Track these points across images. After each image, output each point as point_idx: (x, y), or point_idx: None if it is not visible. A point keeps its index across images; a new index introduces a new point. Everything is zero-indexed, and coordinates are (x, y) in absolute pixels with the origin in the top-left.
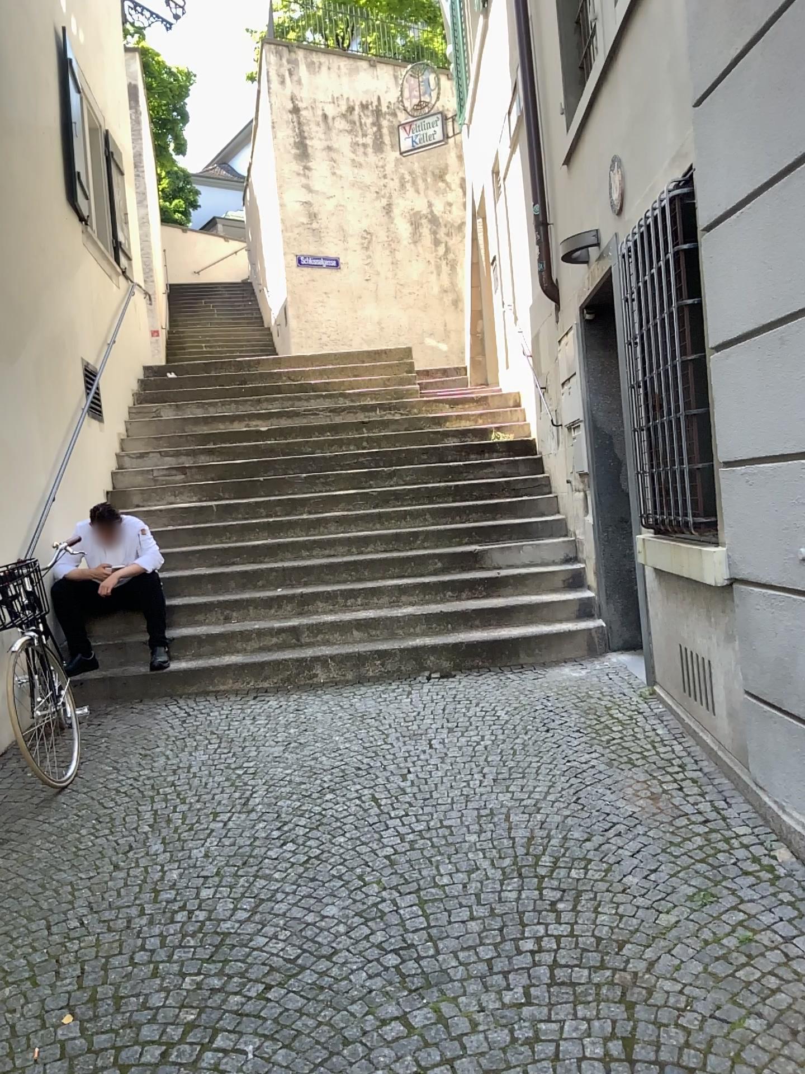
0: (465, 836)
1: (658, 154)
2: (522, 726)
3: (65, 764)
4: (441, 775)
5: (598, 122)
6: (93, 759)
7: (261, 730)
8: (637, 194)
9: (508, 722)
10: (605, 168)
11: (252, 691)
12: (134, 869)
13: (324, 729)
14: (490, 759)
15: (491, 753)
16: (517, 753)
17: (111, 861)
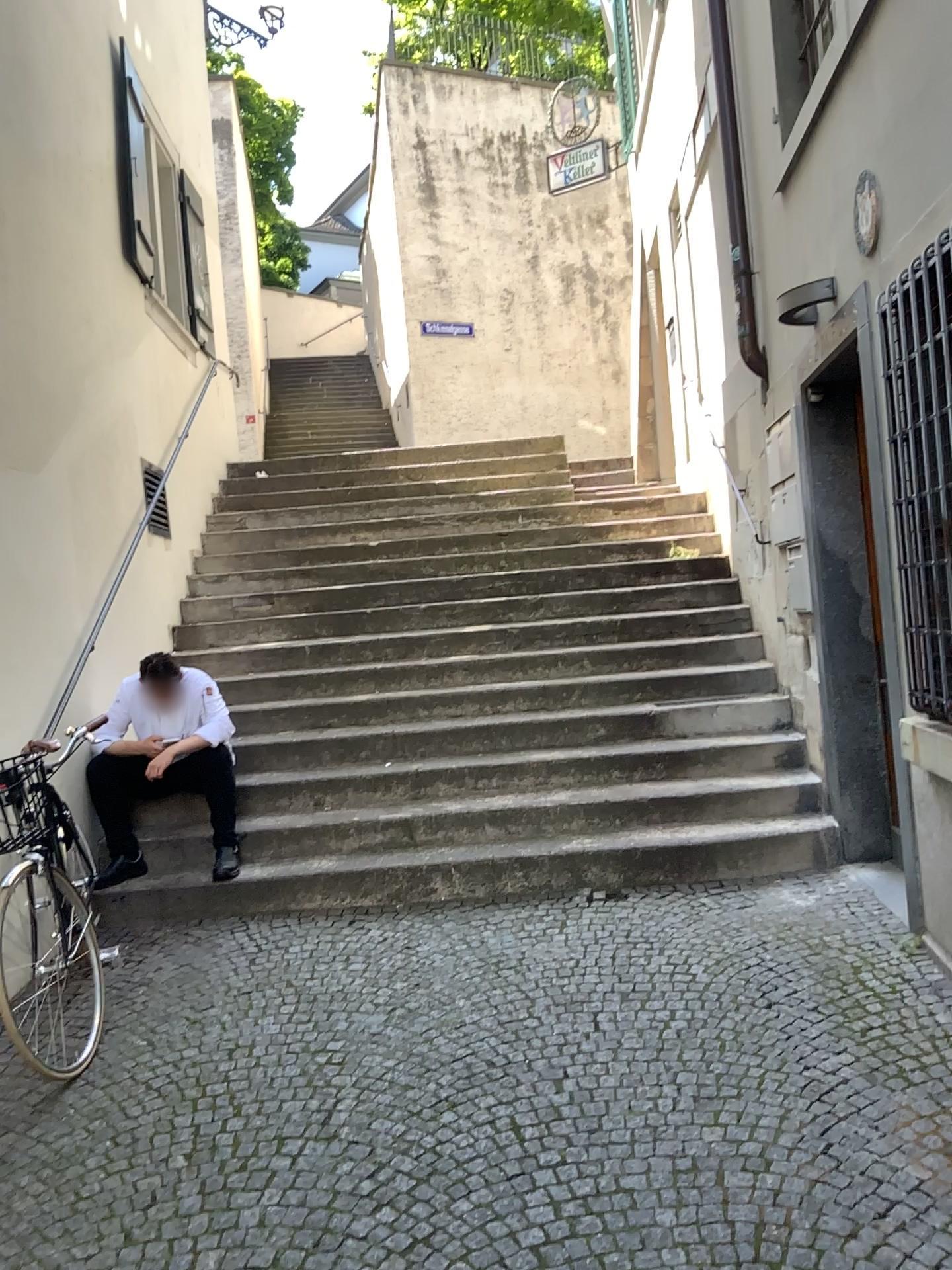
0: (656, 1219)
1: (951, 156)
2: (729, 994)
3: (81, 1035)
4: (614, 1083)
5: (835, 125)
6: (121, 1027)
7: (356, 983)
8: (909, 222)
9: (709, 986)
10: (849, 189)
11: (348, 912)
12: (150, 1252)
13: (443, 985)
14: (687, 1058)
15: (687, 1044)
16: (725, 1048)
17: (119, 1231)
